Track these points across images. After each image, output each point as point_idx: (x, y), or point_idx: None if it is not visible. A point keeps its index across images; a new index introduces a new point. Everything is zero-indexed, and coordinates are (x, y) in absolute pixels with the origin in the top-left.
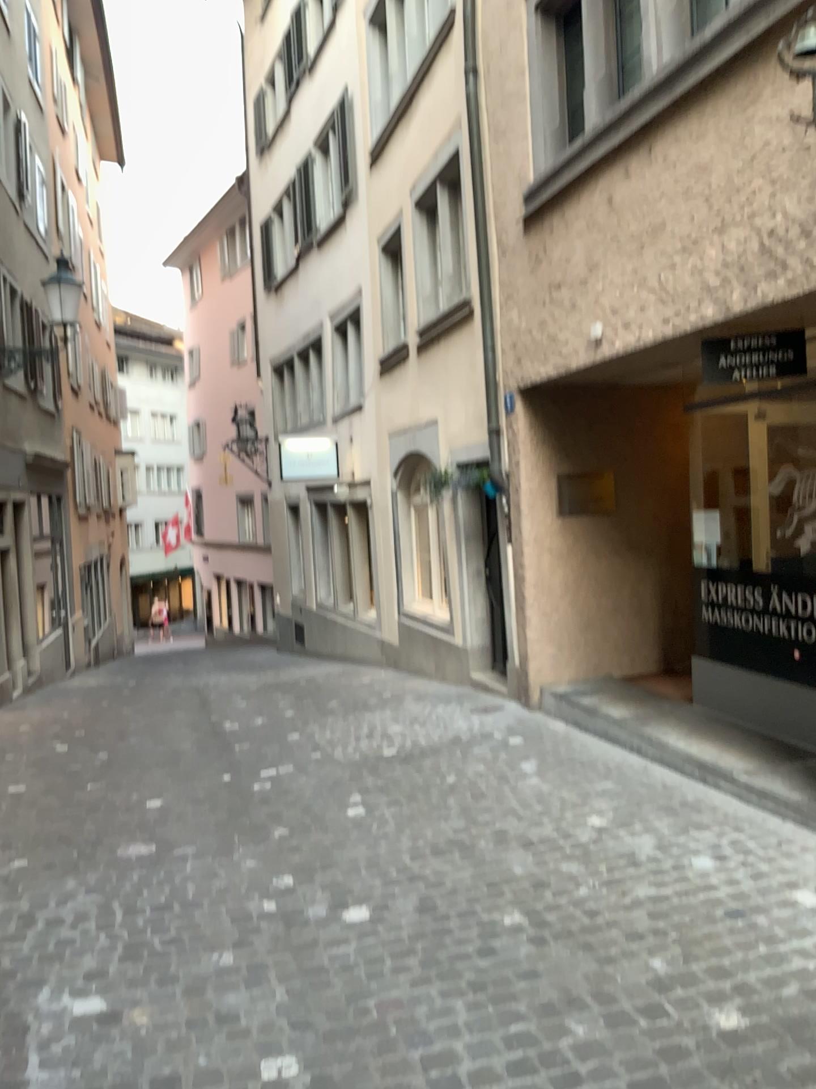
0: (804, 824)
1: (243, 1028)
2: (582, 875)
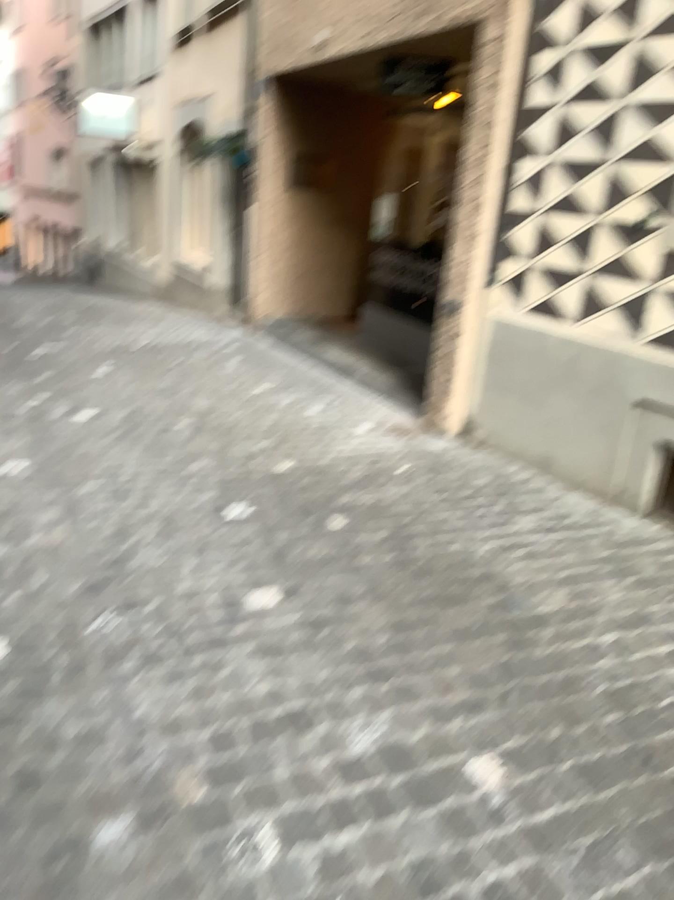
0: (387, 399)
1: None
2: (237, 408)
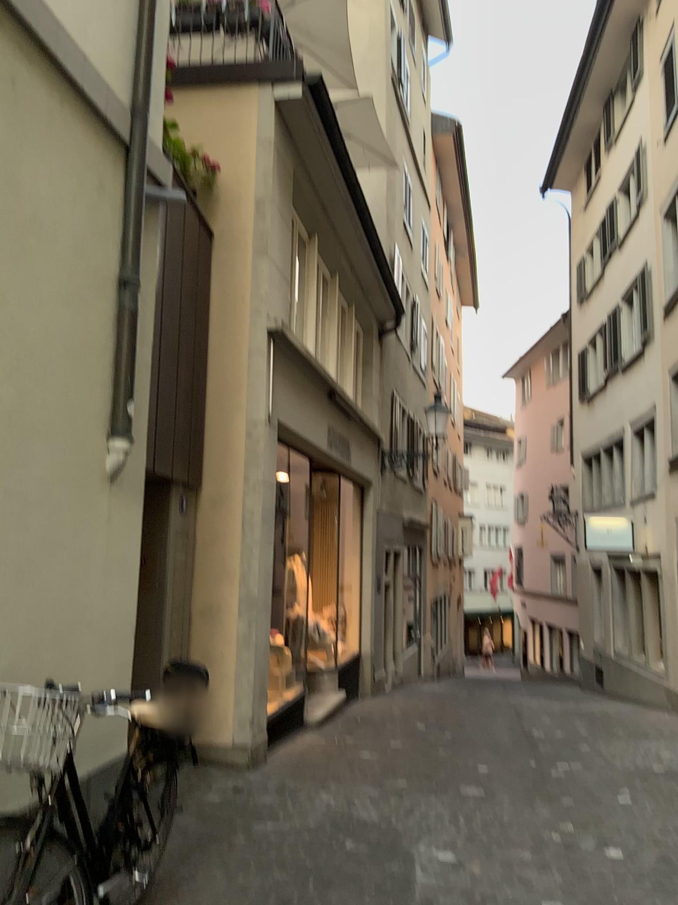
0: None
1: (534, 886)
2: None
